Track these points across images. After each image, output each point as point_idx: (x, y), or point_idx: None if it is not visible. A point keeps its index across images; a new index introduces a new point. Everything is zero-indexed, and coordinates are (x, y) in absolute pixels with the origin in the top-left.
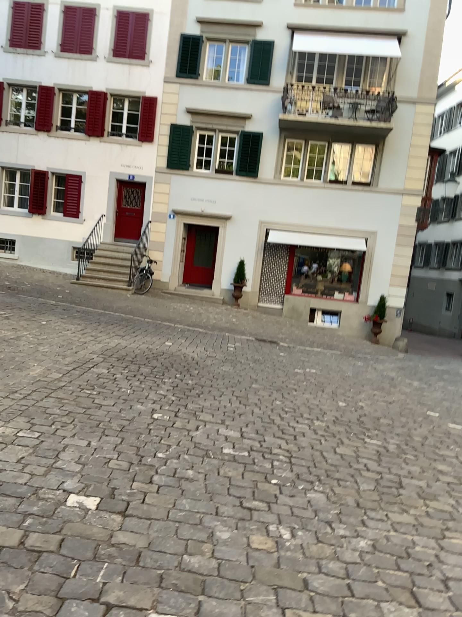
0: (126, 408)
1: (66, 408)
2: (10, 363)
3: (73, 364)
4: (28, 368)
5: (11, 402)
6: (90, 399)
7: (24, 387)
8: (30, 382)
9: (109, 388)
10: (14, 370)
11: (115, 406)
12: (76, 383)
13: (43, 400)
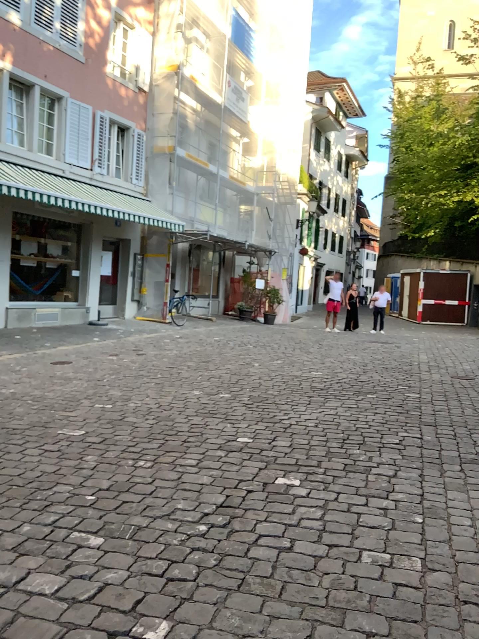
0: None
1: None
2: None
3: None
4: None
5: None
6: None
7: None
8: None
9: None
10: None
11: None
12: None
13: None
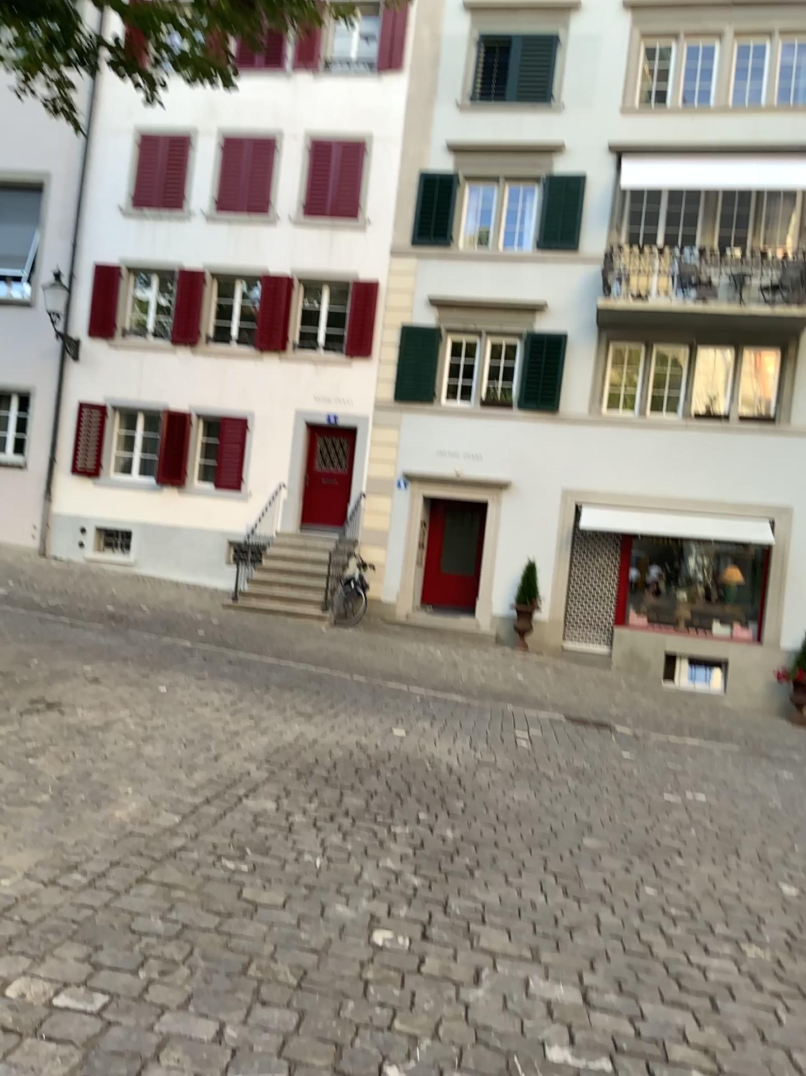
0: (312, 912)
1: (179, 916)
2: (79, 789)
3: (207, 791)
4: (113, 803)
5: (62, 895)
6: (236, 885)
7: (95, 855)
8: (112, 839)
9: (278, 856)
10: (83, 808)
11: (288, 906)
12: (209, 841)
13: (132, 891)
